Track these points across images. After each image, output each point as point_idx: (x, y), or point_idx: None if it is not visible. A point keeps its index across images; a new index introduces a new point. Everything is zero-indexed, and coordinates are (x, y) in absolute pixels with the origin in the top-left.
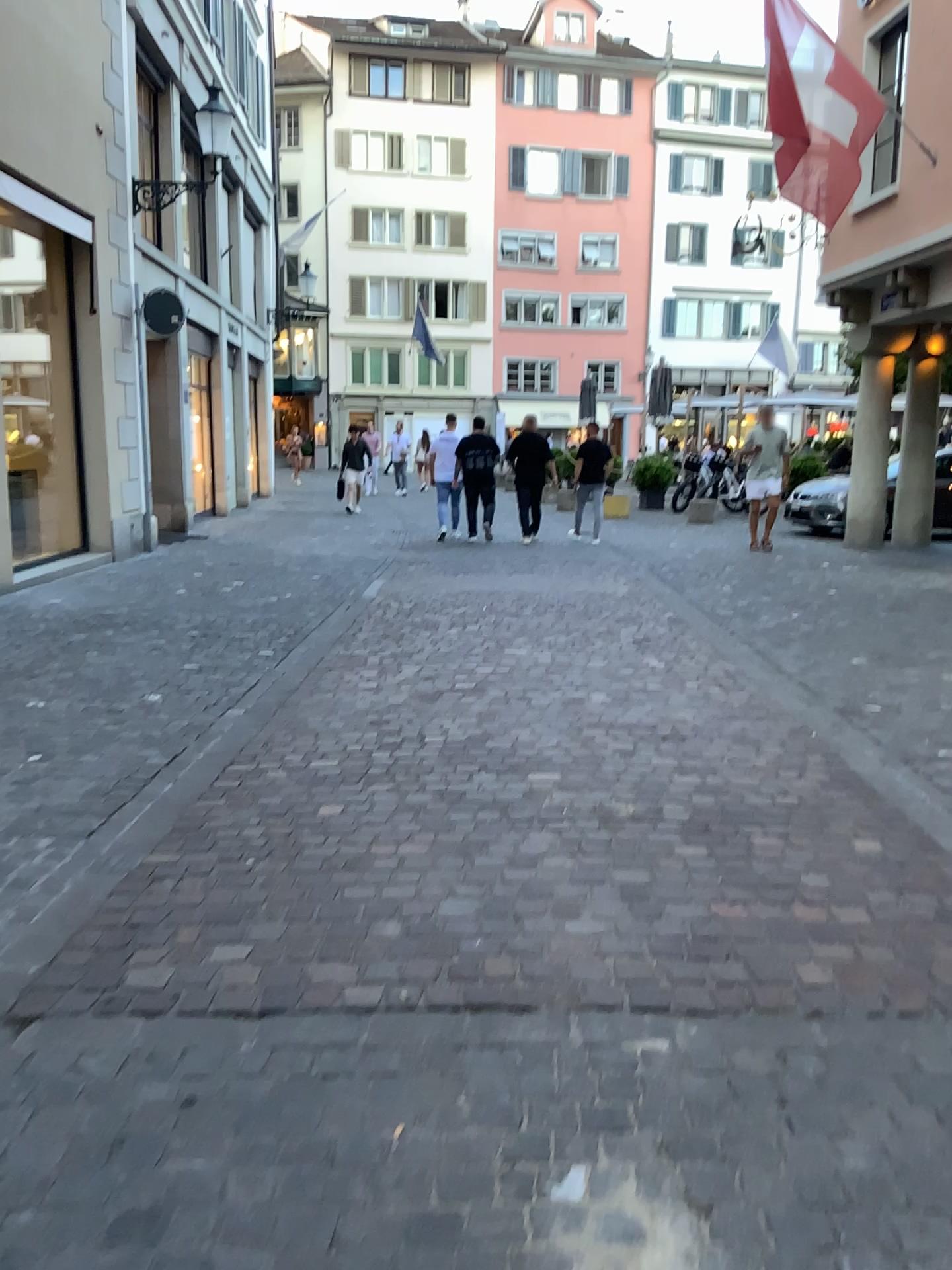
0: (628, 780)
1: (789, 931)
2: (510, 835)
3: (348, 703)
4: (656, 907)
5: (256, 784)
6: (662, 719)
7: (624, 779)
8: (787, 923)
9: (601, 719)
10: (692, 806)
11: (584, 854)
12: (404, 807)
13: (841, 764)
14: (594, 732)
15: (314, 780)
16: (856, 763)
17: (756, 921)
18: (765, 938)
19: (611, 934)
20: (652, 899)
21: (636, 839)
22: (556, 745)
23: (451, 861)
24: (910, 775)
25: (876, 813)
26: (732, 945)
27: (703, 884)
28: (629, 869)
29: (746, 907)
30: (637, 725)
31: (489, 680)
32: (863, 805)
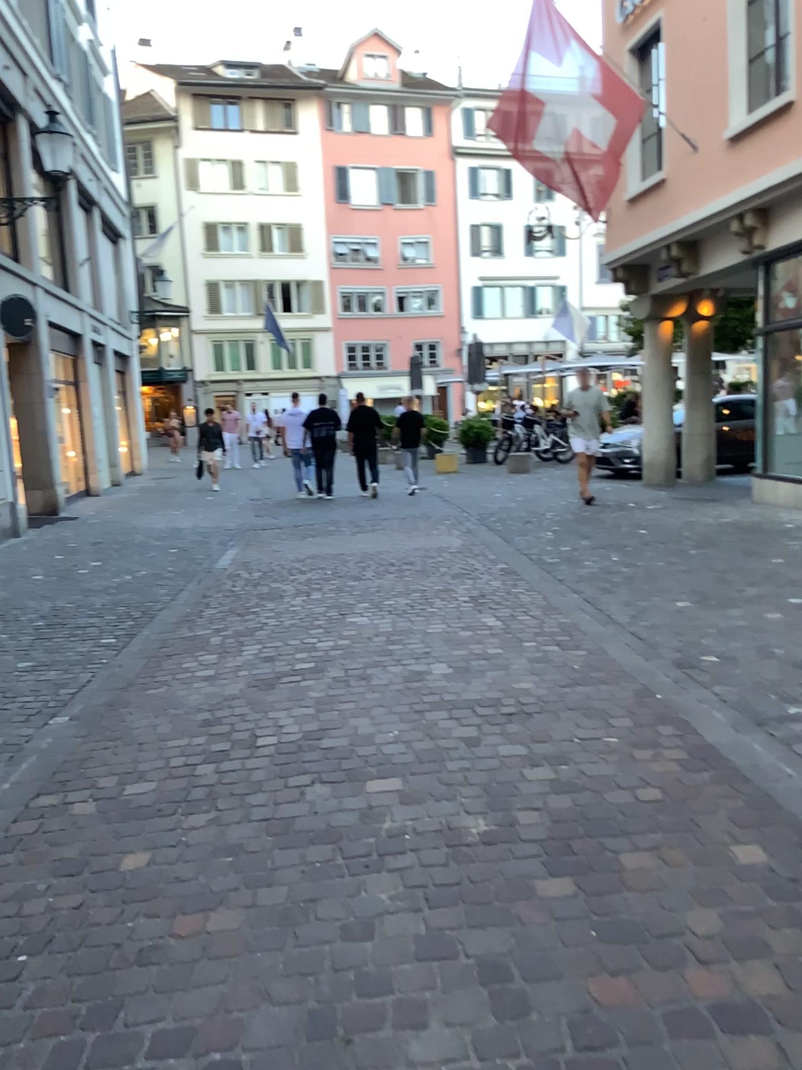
0: (475, 782)
1: (689, 1018)
2: (342, 882)
3: (180, 701)
4: (522, 992)
5: (57, 827)
6: (504, 695)
7: (470, 782)
8: (685, 1006)
9: (442, 700)
10: (548, 814)
11: (429, 907)
12: (223, 847)
13: (696, 737)
14: (435, 718)
15: (125, 814)
16: (710, 733)
17: (647, 1004)
18: (663, 1039)
19: (468, 1053)
20: (515, 979)
21: (489, 875)
22: (396, 739)
23: (270, 934)
24: (769, 745)
25: (749, 805)
26: (623, 1057)
27: (575, 944)
28: (483, 927)
29: (631, 978)
30: (480, 705)
31: (327, 661)
32: (731, 793)
